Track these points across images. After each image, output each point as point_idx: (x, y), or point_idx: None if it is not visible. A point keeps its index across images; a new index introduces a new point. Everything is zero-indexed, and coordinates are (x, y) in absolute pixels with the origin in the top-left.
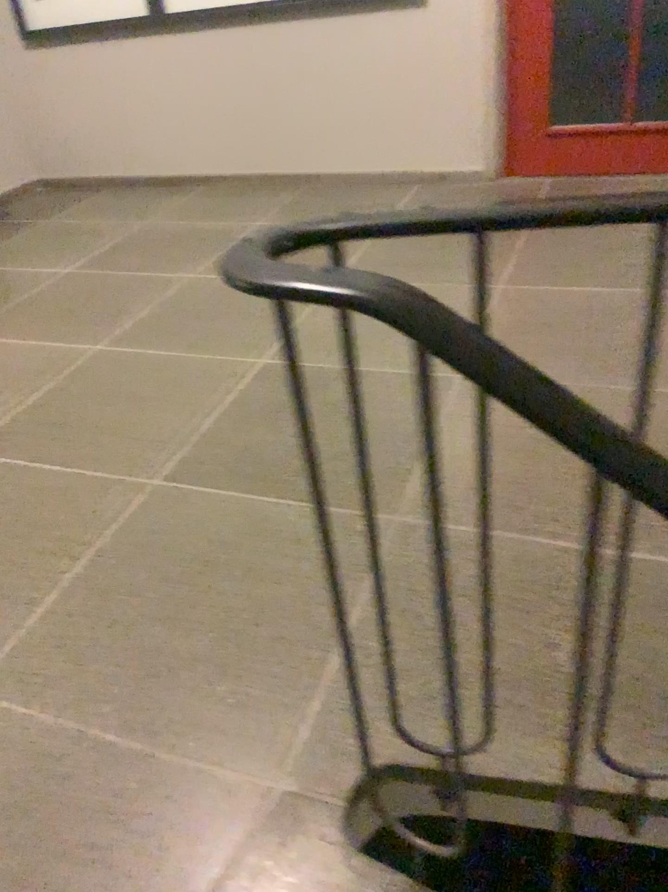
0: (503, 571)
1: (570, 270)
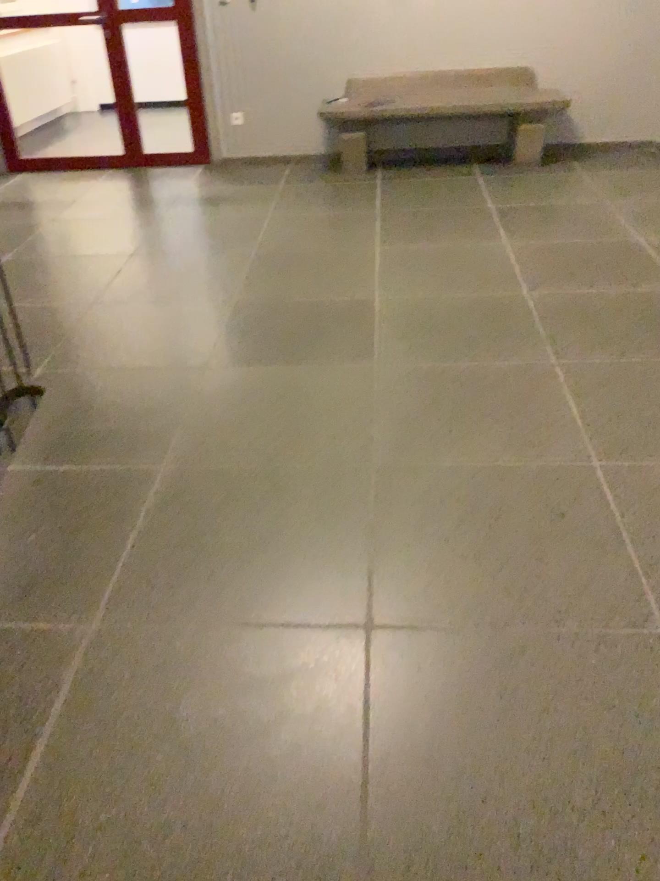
0: (161, 402)
1: (610, 389)
